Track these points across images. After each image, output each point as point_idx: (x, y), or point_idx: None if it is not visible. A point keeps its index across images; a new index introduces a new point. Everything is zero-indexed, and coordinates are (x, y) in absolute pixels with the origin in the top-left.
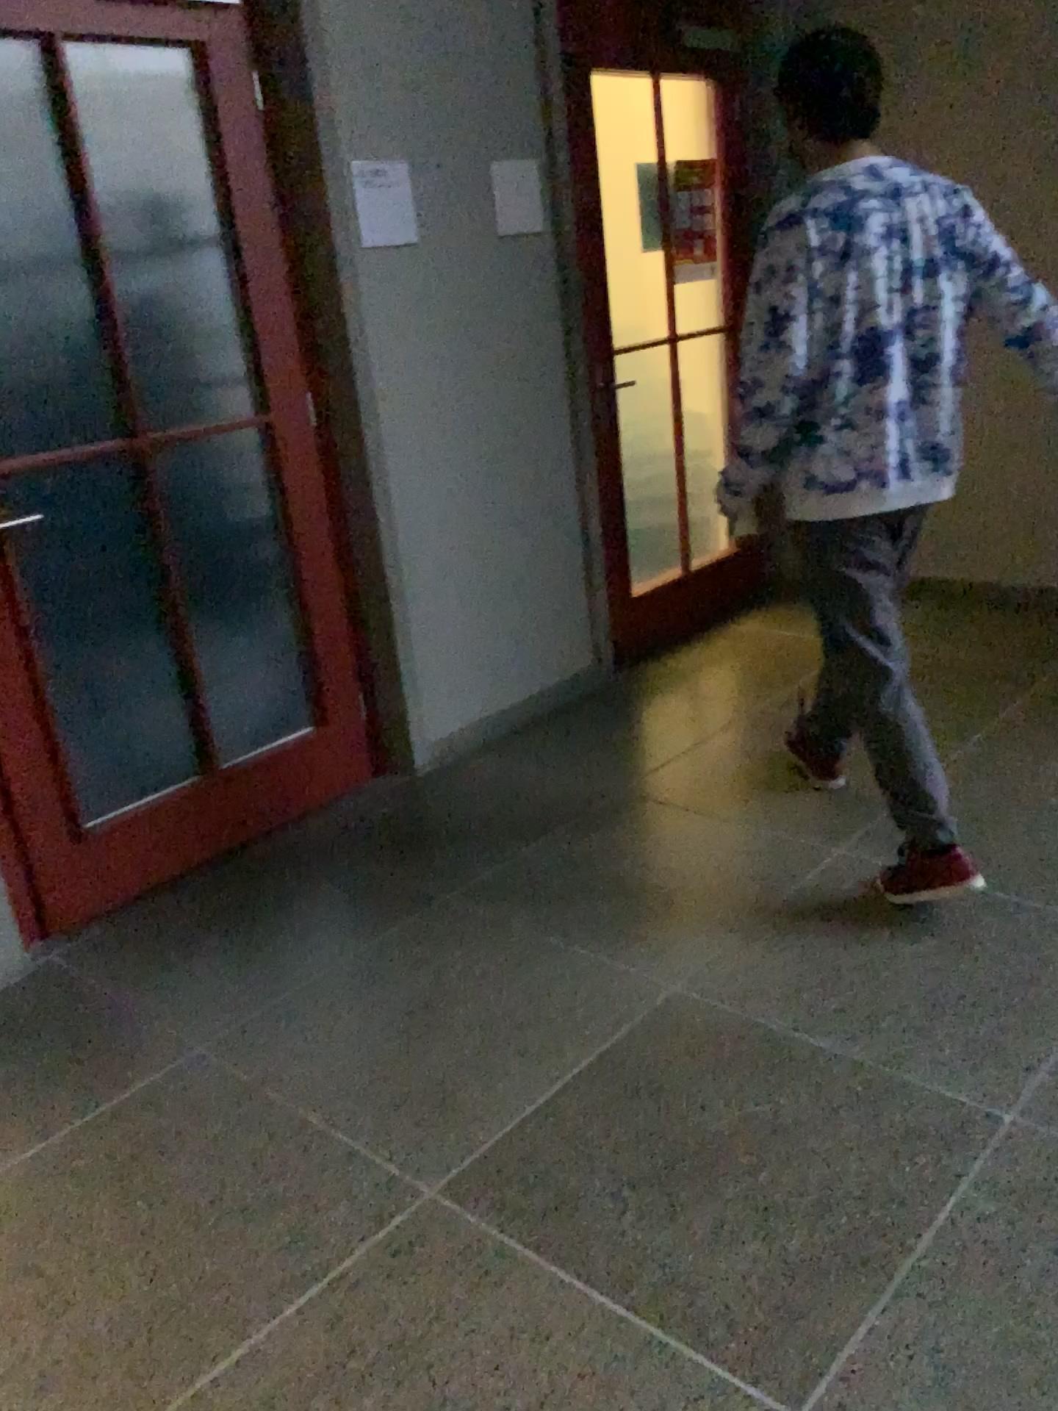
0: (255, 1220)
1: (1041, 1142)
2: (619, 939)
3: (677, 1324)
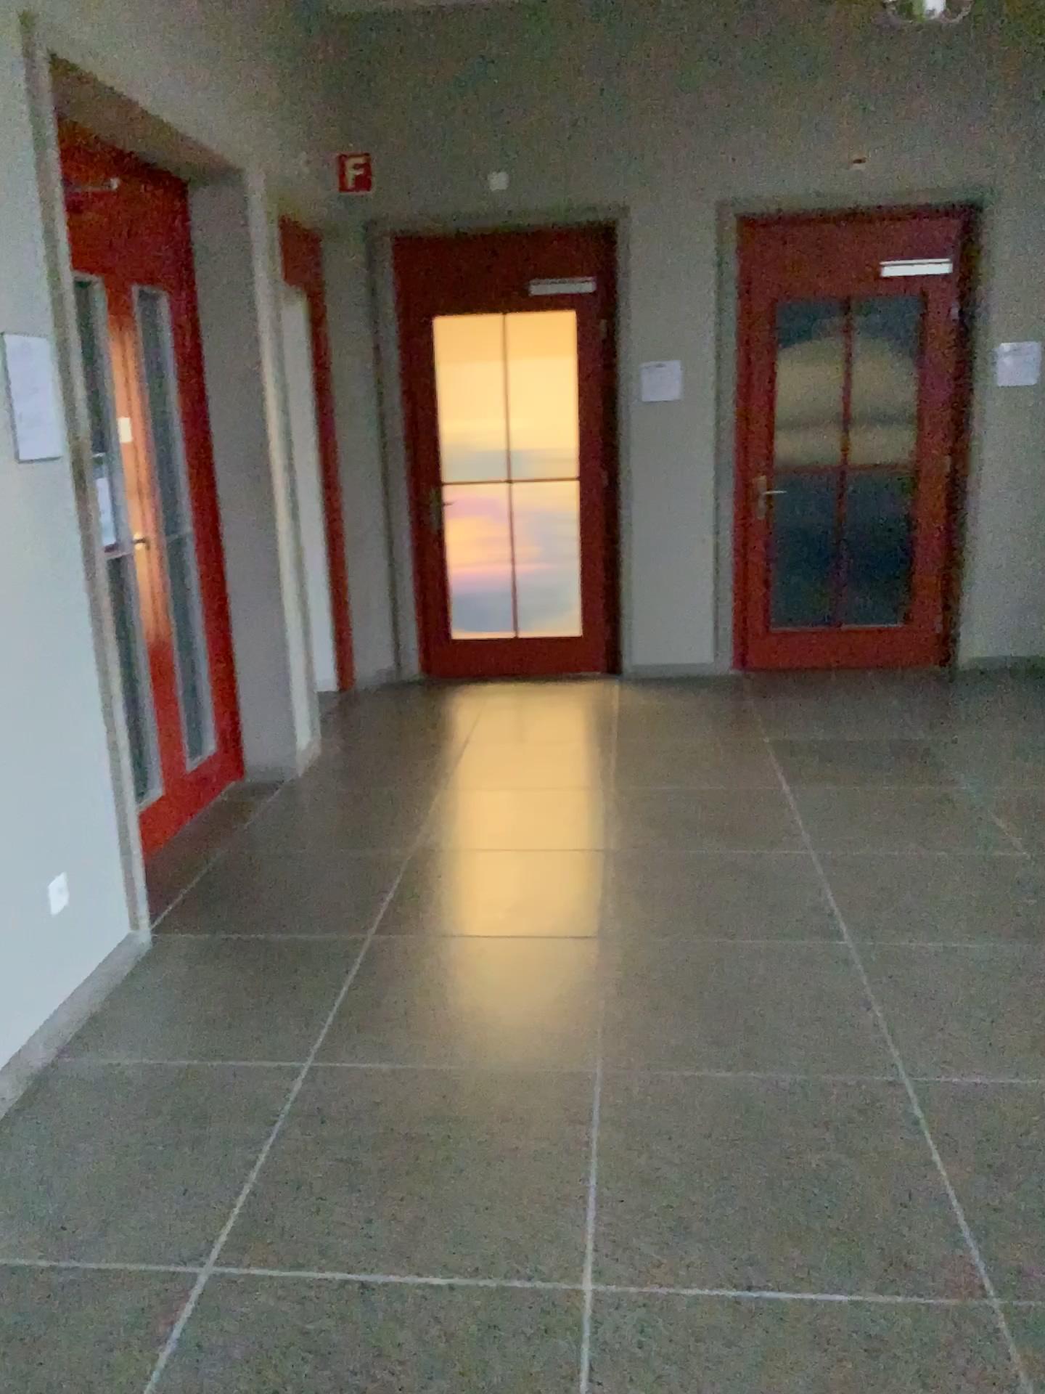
0: (718, 727)
1: (965, 792)
2: (934, 725)
3: (788, 770)
